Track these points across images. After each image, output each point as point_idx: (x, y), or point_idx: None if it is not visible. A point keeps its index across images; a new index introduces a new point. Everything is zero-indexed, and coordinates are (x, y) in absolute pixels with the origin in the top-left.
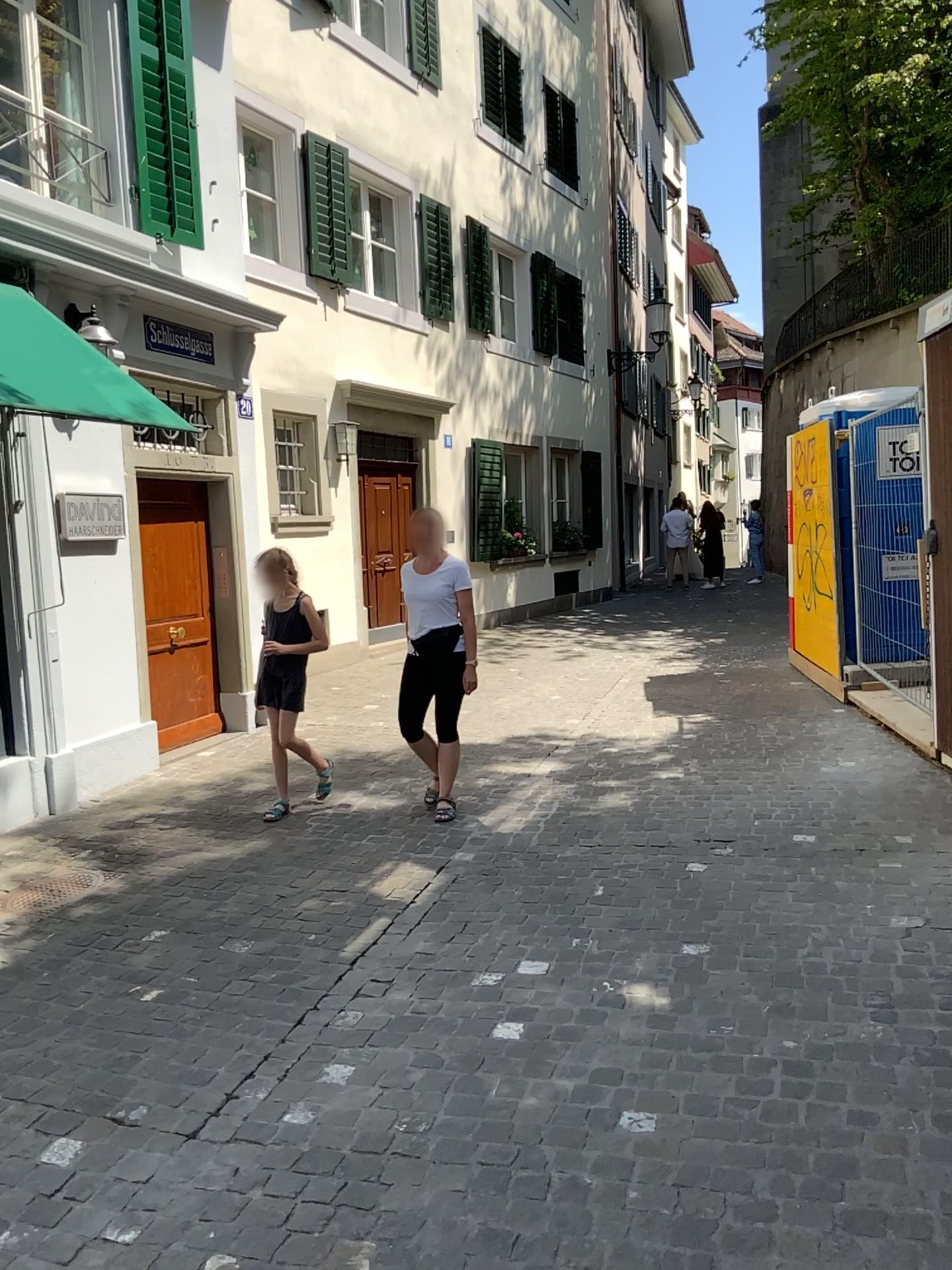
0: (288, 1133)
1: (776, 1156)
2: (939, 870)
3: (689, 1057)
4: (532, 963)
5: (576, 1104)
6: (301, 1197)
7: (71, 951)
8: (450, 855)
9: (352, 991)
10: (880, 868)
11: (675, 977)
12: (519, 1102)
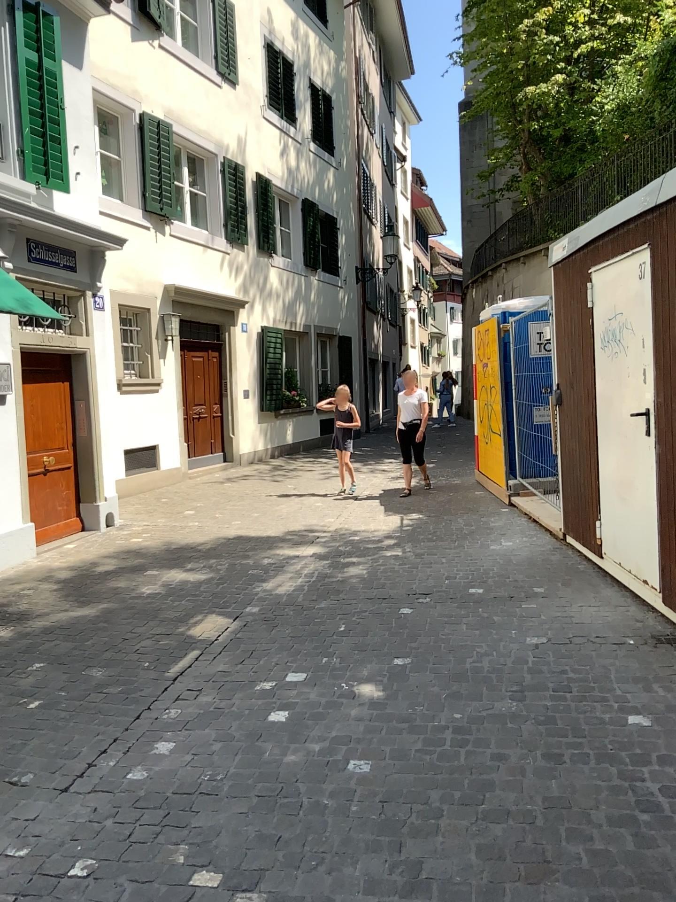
0: (130, 785)
1: (445, 782)
2: (560, 609)
3: (394, 727)
4: (295, 674)
5: (321, 758)
6: (139, 823)
7: None
8: (242, 608)
9: (173, 696)
10: (523, 608)
11: (388, 679)
12: (284, 759)
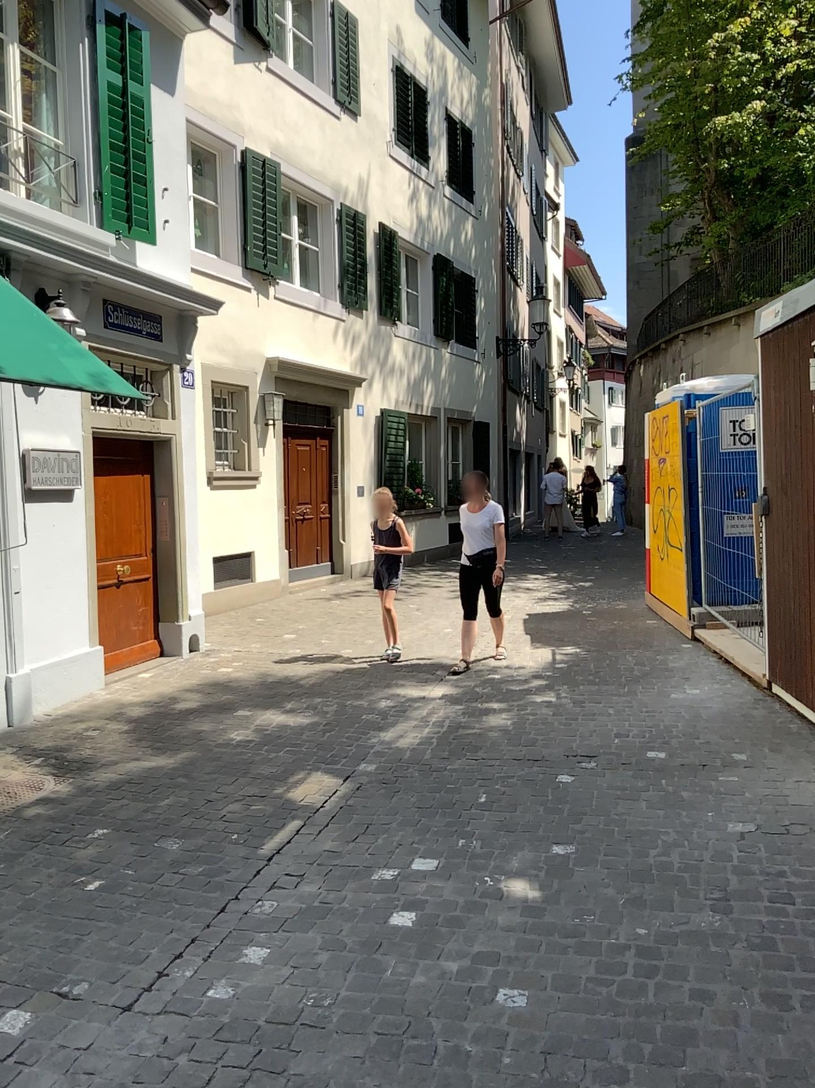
0: (209, 1008)
1: (629, 1029)
2: (771, 783)
3: (556, 943)
4: (424, 860)
5: (459, 983)
6: (220, 1064)
7: (23, 846)
8: (355, 766)
9: (267, 883)
10: (721, 781)
11: (546, 873)
12: (411, 982)
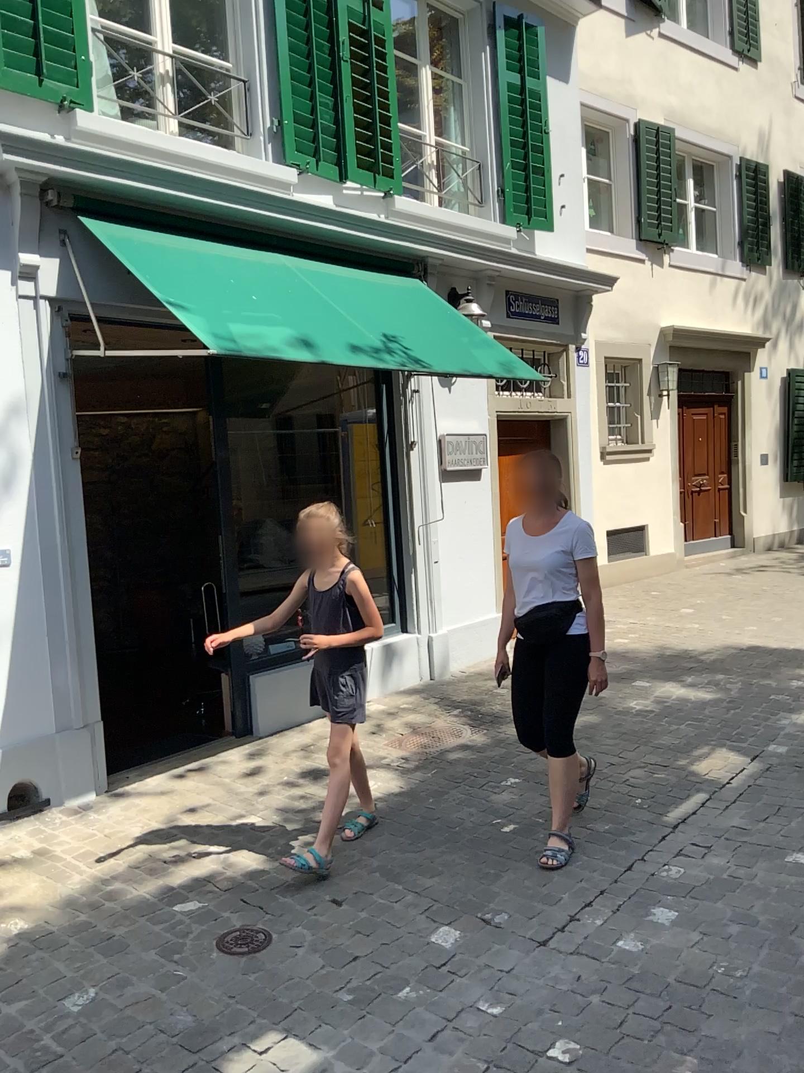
0: (620, 956)
1: None
2: None
3: None
4: None
5: None
6: (632, 1010)
7: (448, 786)
8: (763, 744)
9: (673, 849)
10: None
11: None
12: None
